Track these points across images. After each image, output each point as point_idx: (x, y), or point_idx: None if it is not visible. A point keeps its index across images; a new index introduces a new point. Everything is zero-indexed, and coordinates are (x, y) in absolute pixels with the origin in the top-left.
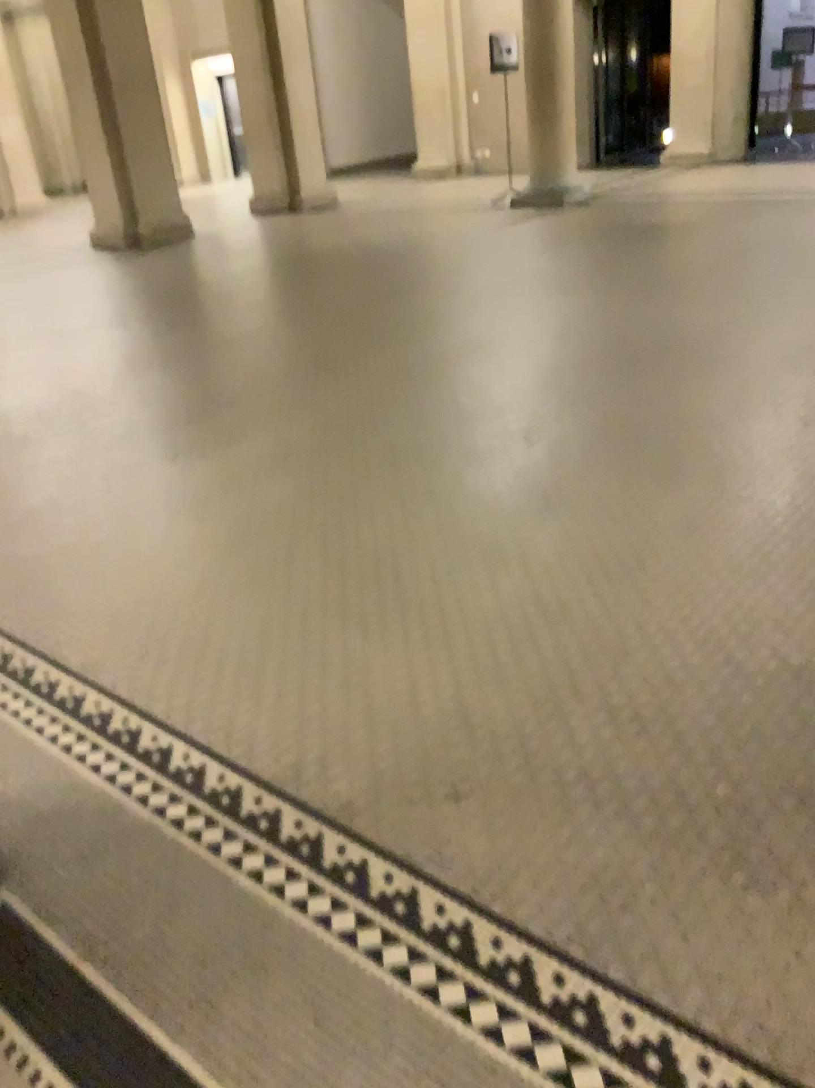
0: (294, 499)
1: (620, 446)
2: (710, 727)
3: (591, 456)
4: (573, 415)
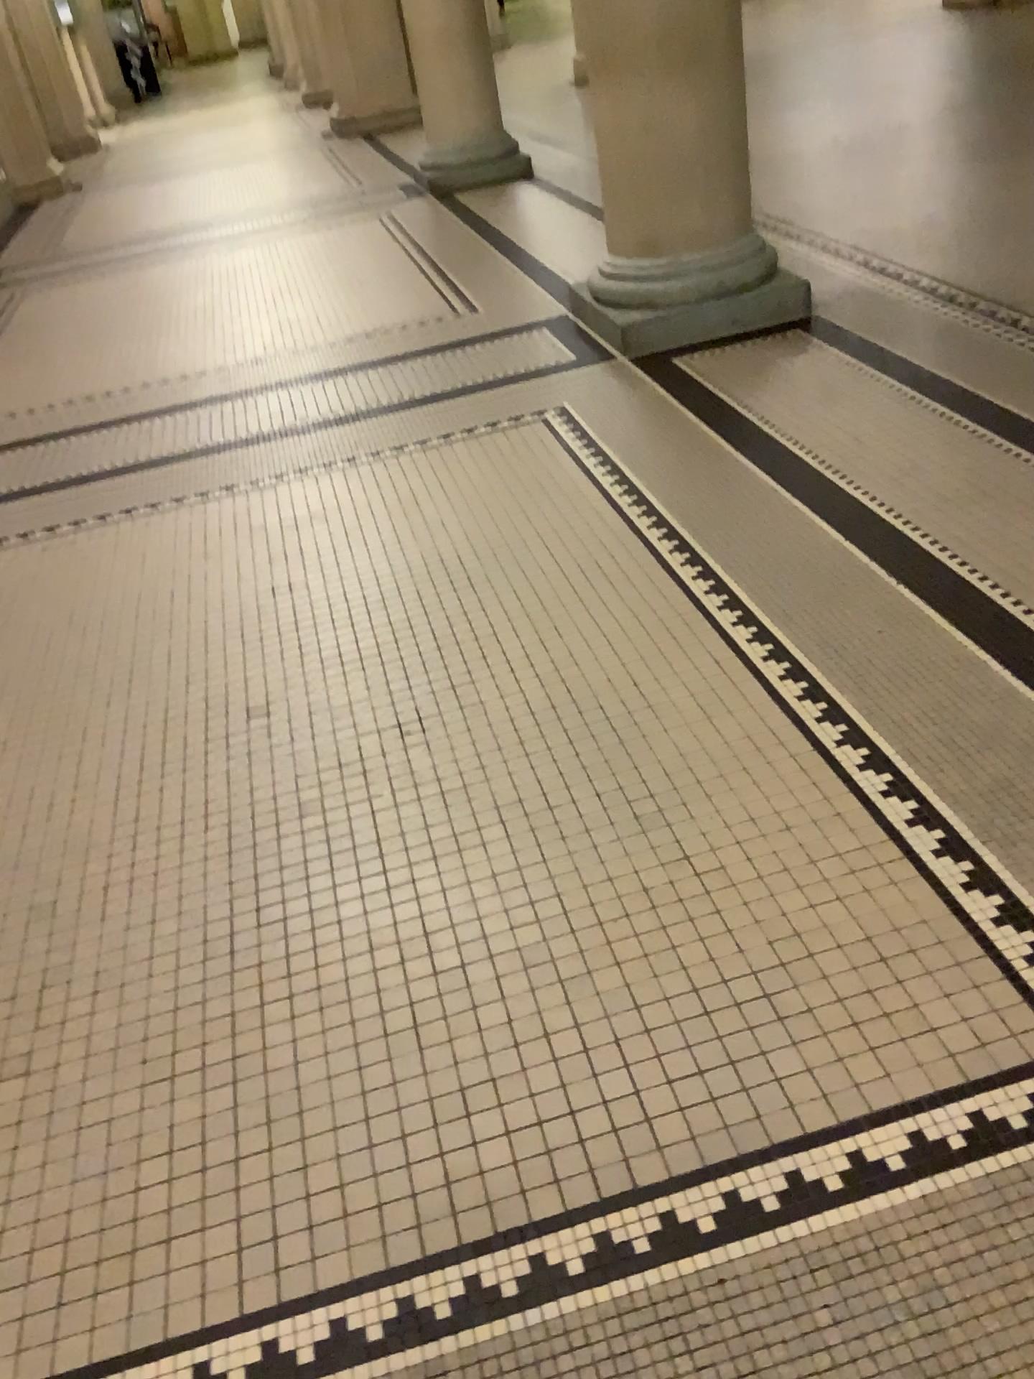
0: None
1: None
2: None
3: None
4: None
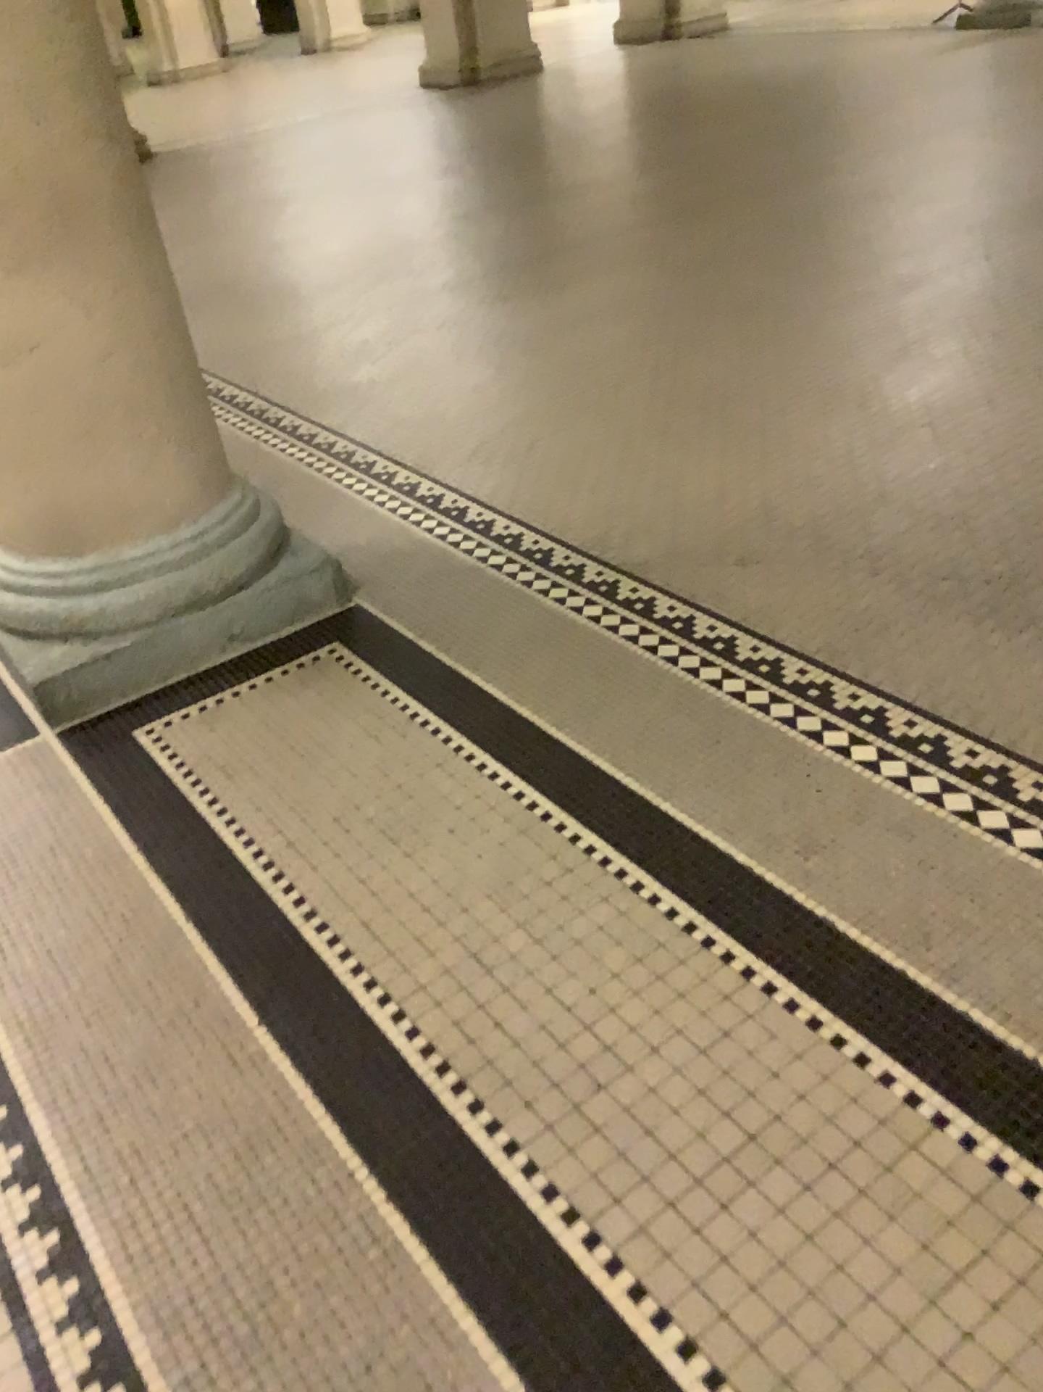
0: (630, 334)
1: (1002, 291)
2: (1001, 520)
3: (966, 300)
4: (959, 261)
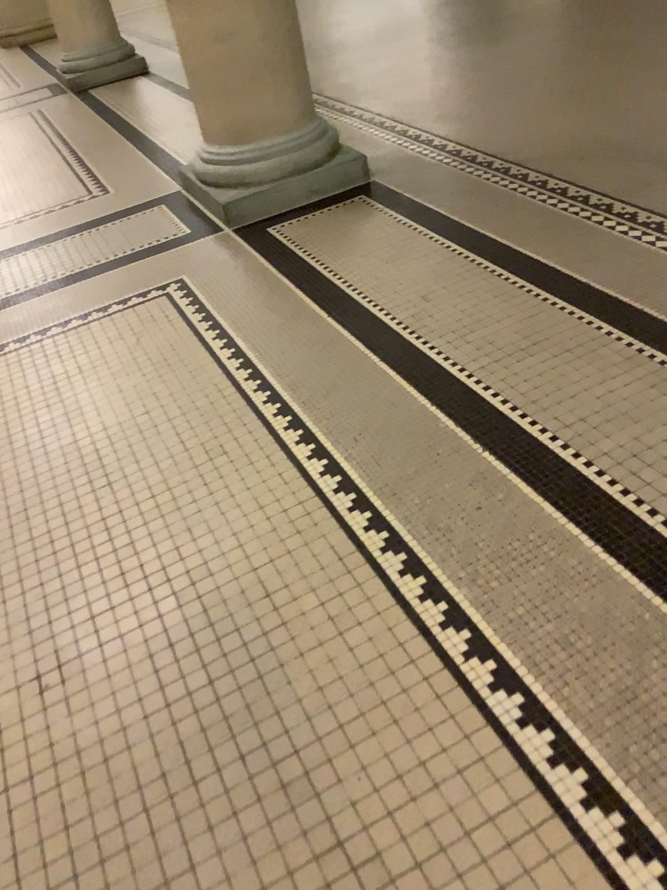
0: (528, 59)
1: None
2: None
3: None
4: None
